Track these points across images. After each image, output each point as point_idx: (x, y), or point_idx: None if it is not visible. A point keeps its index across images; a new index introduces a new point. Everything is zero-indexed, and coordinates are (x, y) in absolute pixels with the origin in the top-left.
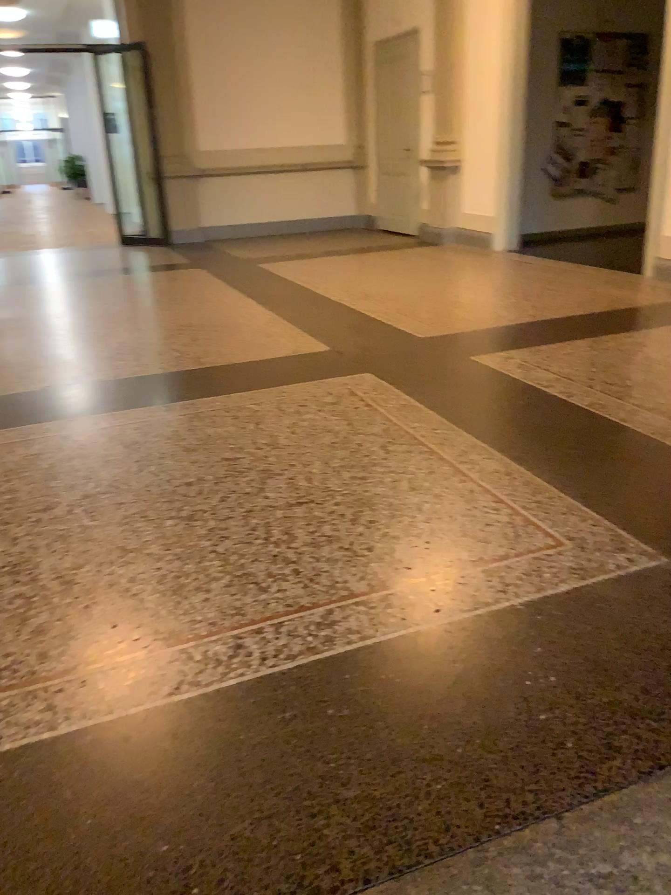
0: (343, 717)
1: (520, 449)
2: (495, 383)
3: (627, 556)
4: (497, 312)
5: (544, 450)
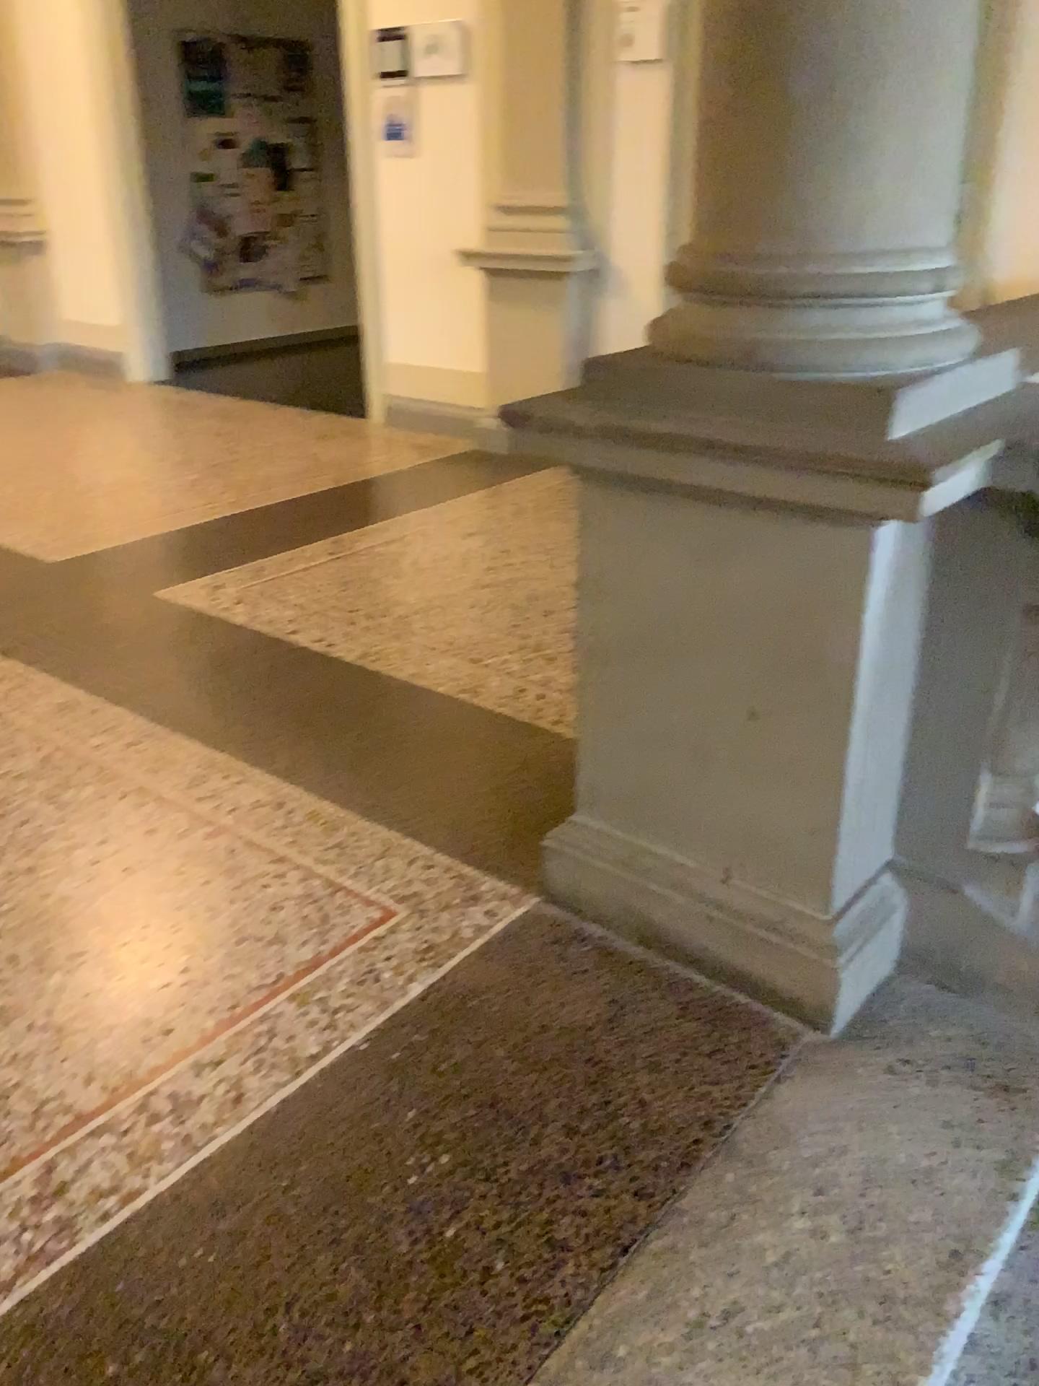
0: (135, 1365)
1: (280, 752)
2: (208, 636)
3: (484, 906)
4: (174, 502)
5: (318, 749)
